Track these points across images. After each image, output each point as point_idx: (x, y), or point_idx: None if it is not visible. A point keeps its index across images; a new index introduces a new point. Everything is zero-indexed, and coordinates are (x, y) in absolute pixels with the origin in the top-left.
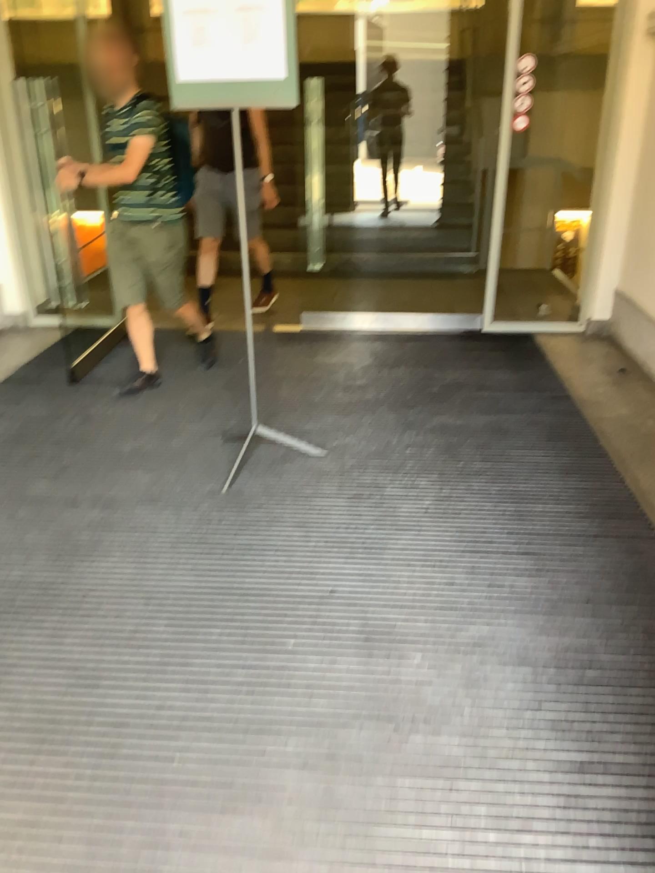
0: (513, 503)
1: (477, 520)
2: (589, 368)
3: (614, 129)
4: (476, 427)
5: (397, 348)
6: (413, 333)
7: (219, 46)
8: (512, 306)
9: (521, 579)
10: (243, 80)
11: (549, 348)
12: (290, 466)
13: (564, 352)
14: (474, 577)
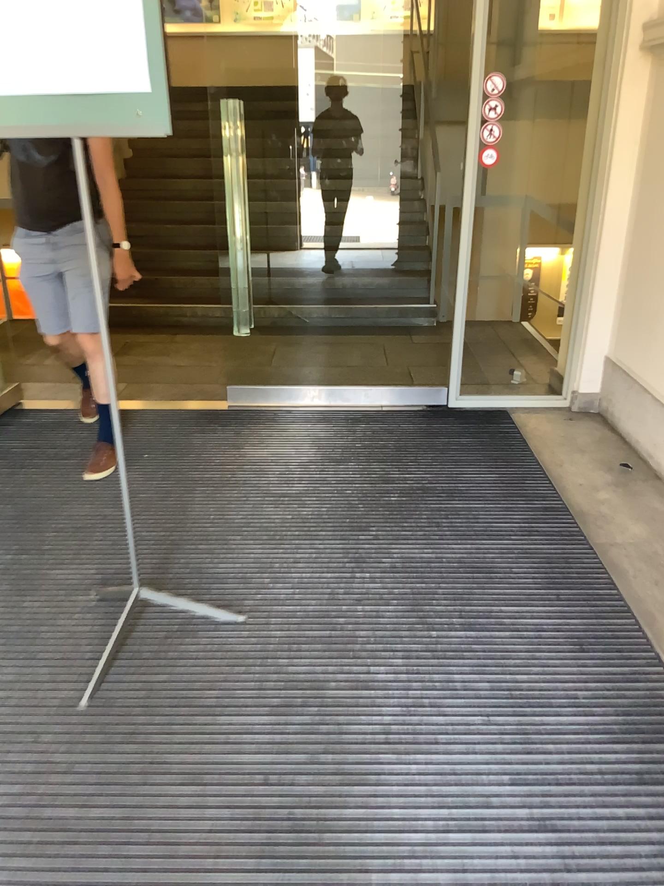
0: (509, 706)
1: (459, 743)
2: (584, 460)
3: (603, 166)
4: (449, 561)
5: (344, 434)
6: (365, 411)
7: (53, 39)
8: (482, 372)
9: (537, 884)
10: (89, 90)
11: (531, 429)
12: (190, 640)
13: (549, 436)
14: (461, 879)
